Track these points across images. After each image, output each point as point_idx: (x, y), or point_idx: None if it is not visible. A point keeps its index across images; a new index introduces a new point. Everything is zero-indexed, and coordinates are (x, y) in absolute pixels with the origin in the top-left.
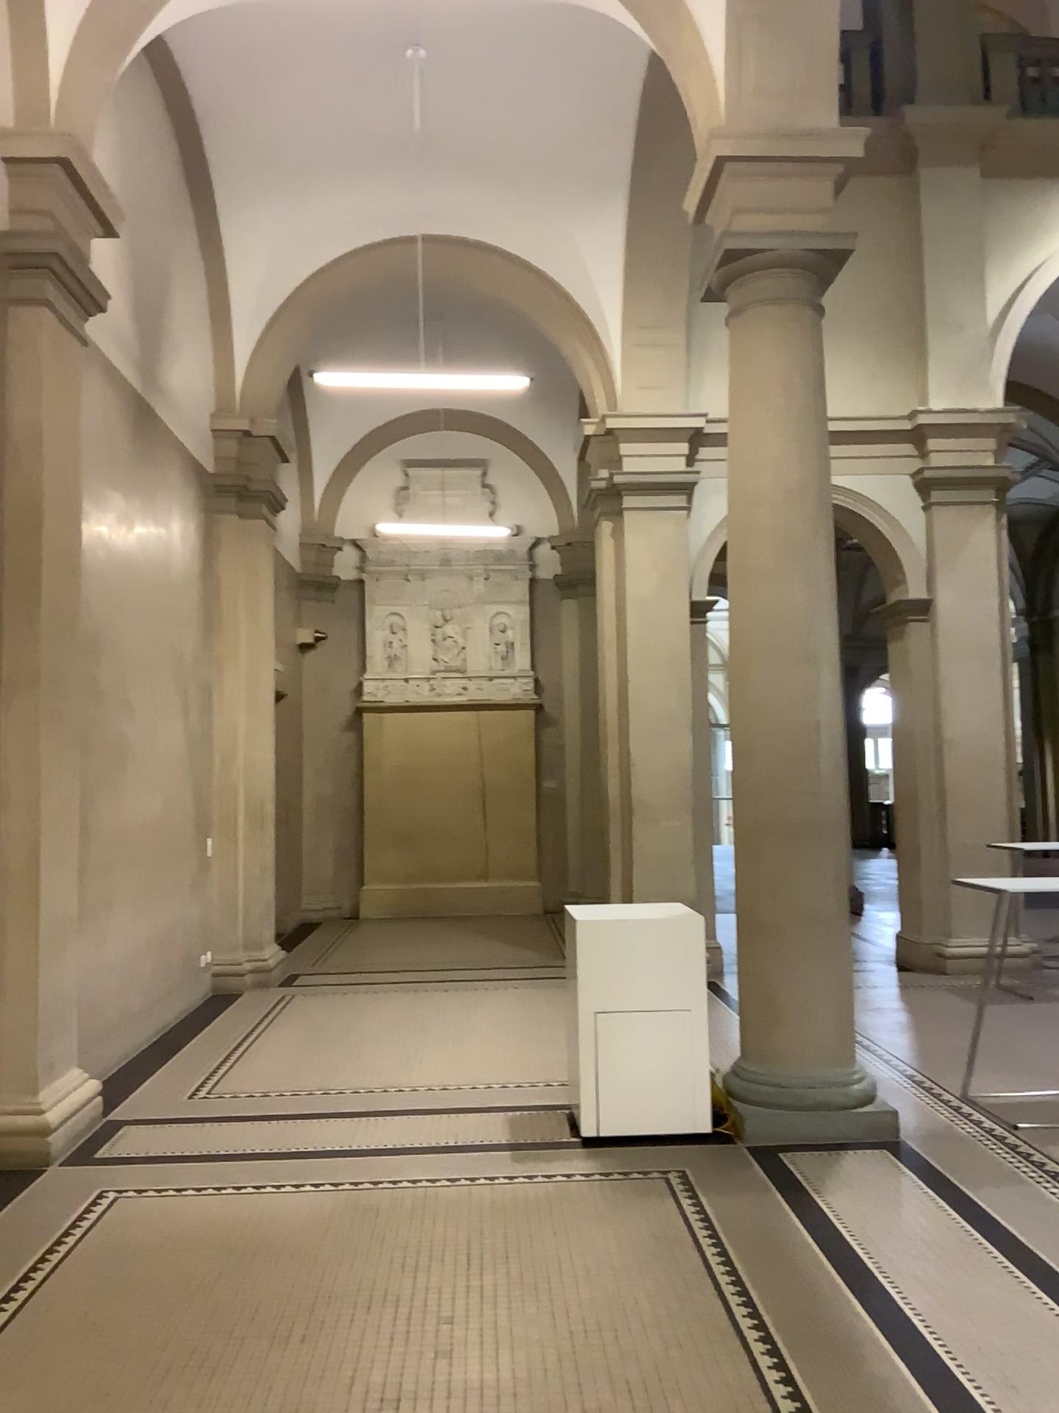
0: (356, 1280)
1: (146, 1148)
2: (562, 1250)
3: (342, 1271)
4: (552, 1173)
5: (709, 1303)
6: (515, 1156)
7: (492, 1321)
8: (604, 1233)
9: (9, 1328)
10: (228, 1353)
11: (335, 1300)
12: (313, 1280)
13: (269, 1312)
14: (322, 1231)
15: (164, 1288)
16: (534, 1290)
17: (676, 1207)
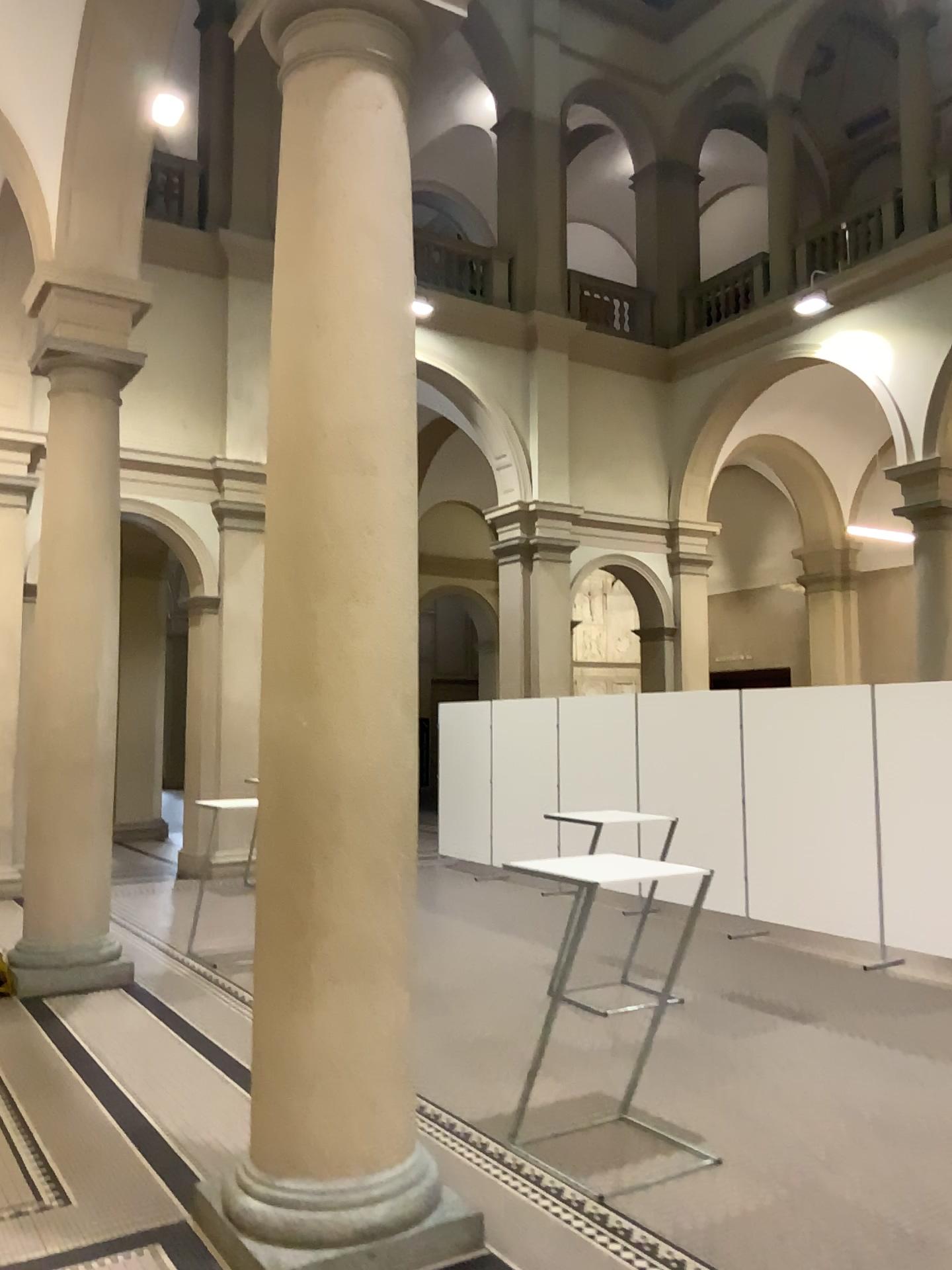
0: None
1: None
2: None
3: None
4: None
5: None
6: None
7: None
8: None
9: None
10: None
11: None
12: None
13: None
14: None
15: None
16: None
17: None
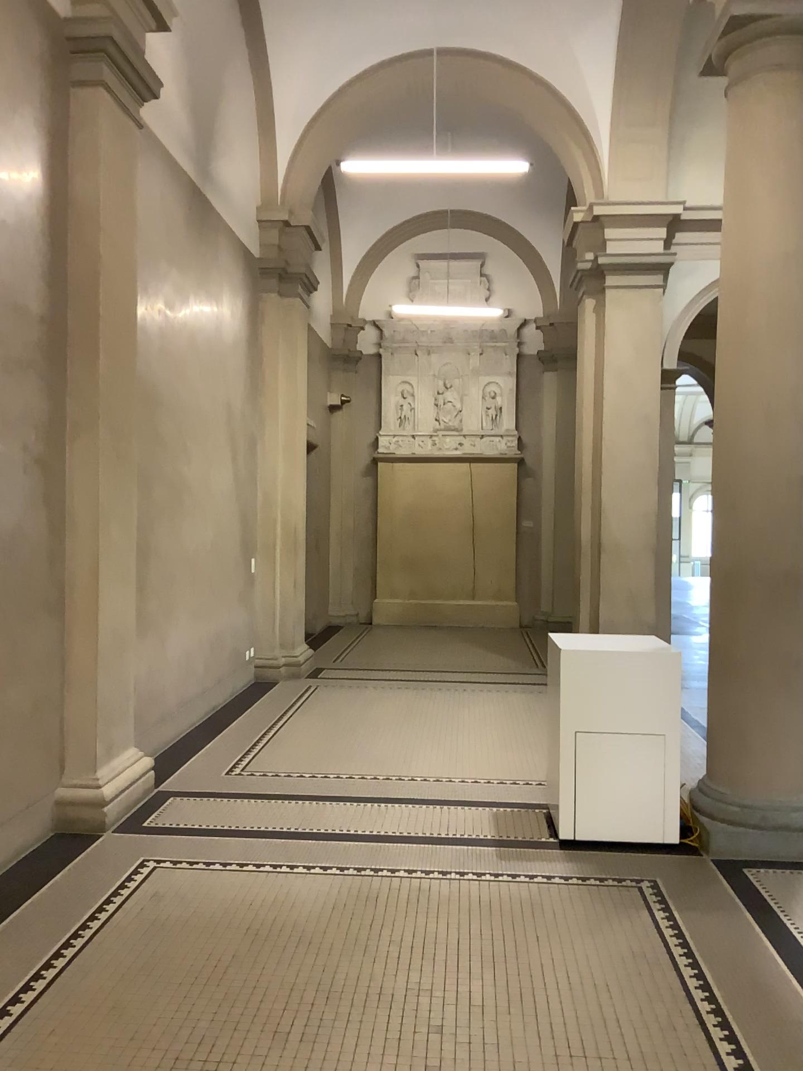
0: (354, 975)
1: (183, 825)
2: (546, 960)
3: (342, 965)
4: (534, 875)
5: (694, 1037)
6: (500, 855)
7: (481, 1037)
8: (585, 945)
9: (43, 1000)
10: (232, 1049)
11: (334, 997)
12: (315, 972)
13: (274, 1004)
14: (326, 918)
15: (182, 970)
16: (521, 1003)
17: (653, 922)
